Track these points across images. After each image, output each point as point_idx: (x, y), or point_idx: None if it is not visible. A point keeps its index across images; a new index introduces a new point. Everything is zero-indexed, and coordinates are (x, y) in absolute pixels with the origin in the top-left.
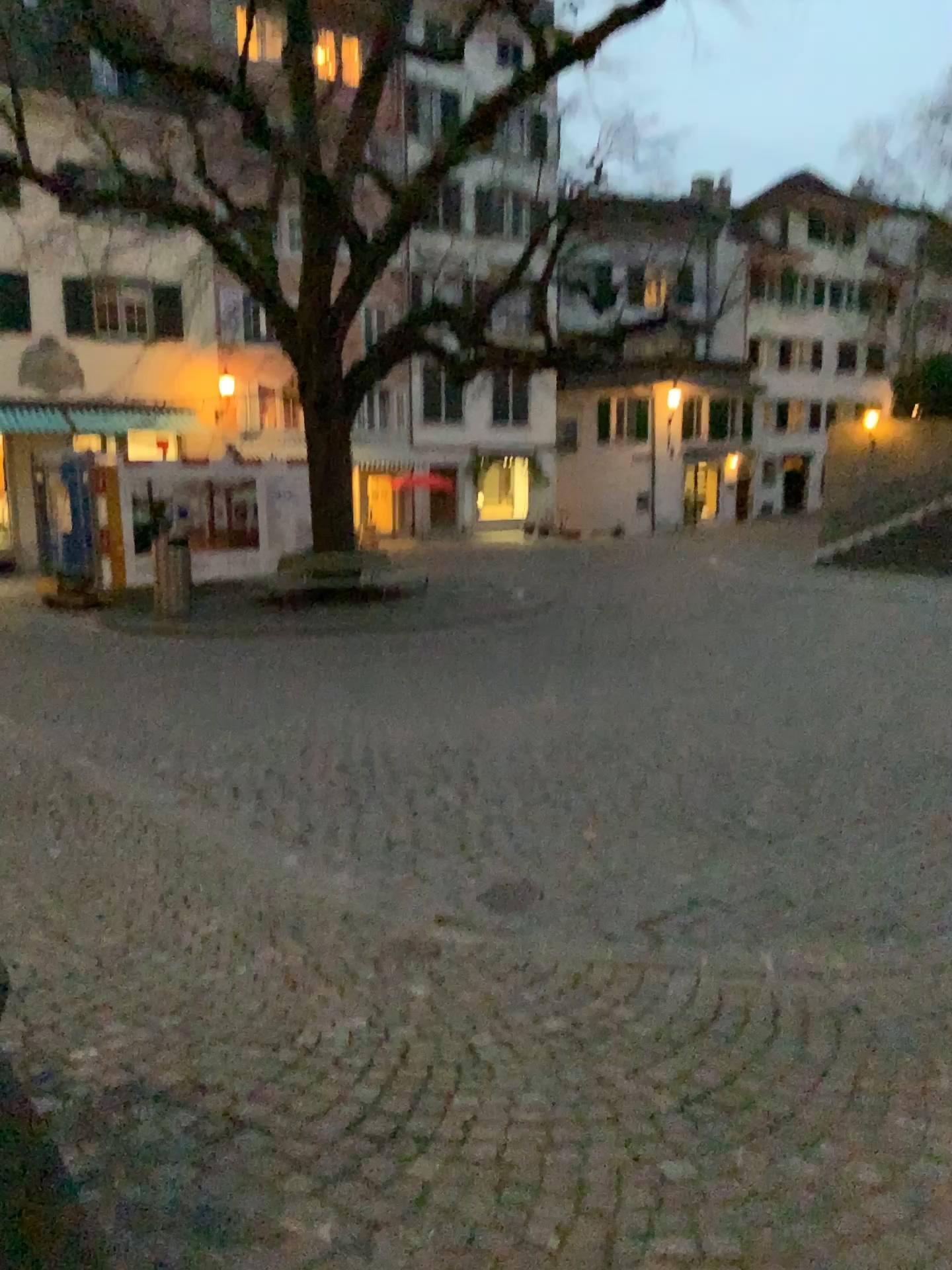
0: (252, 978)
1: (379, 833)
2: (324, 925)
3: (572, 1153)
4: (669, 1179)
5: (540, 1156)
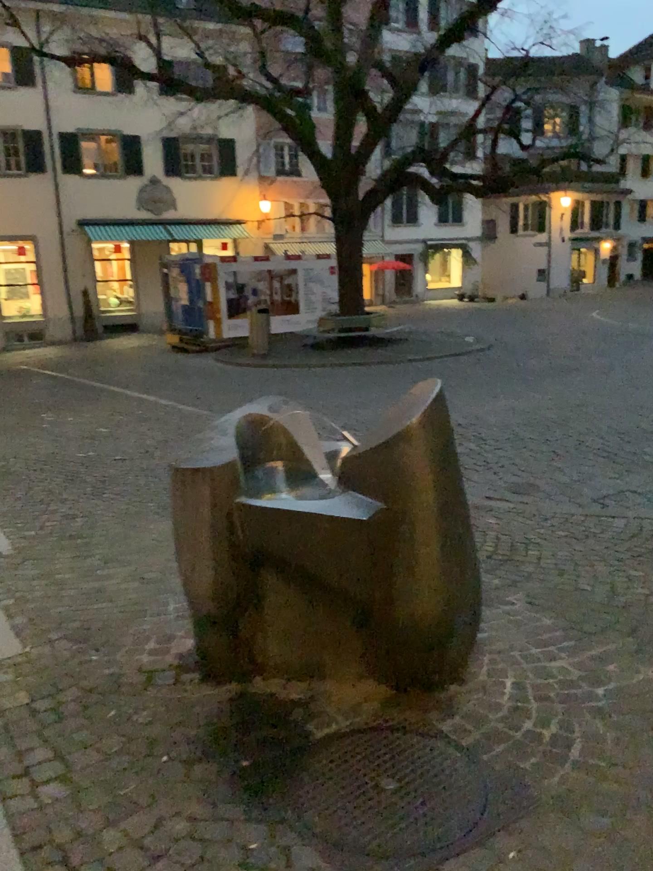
0: None
1: None
2: None
3: (588, 567)
4: (631, 574)
5: (575, 566)
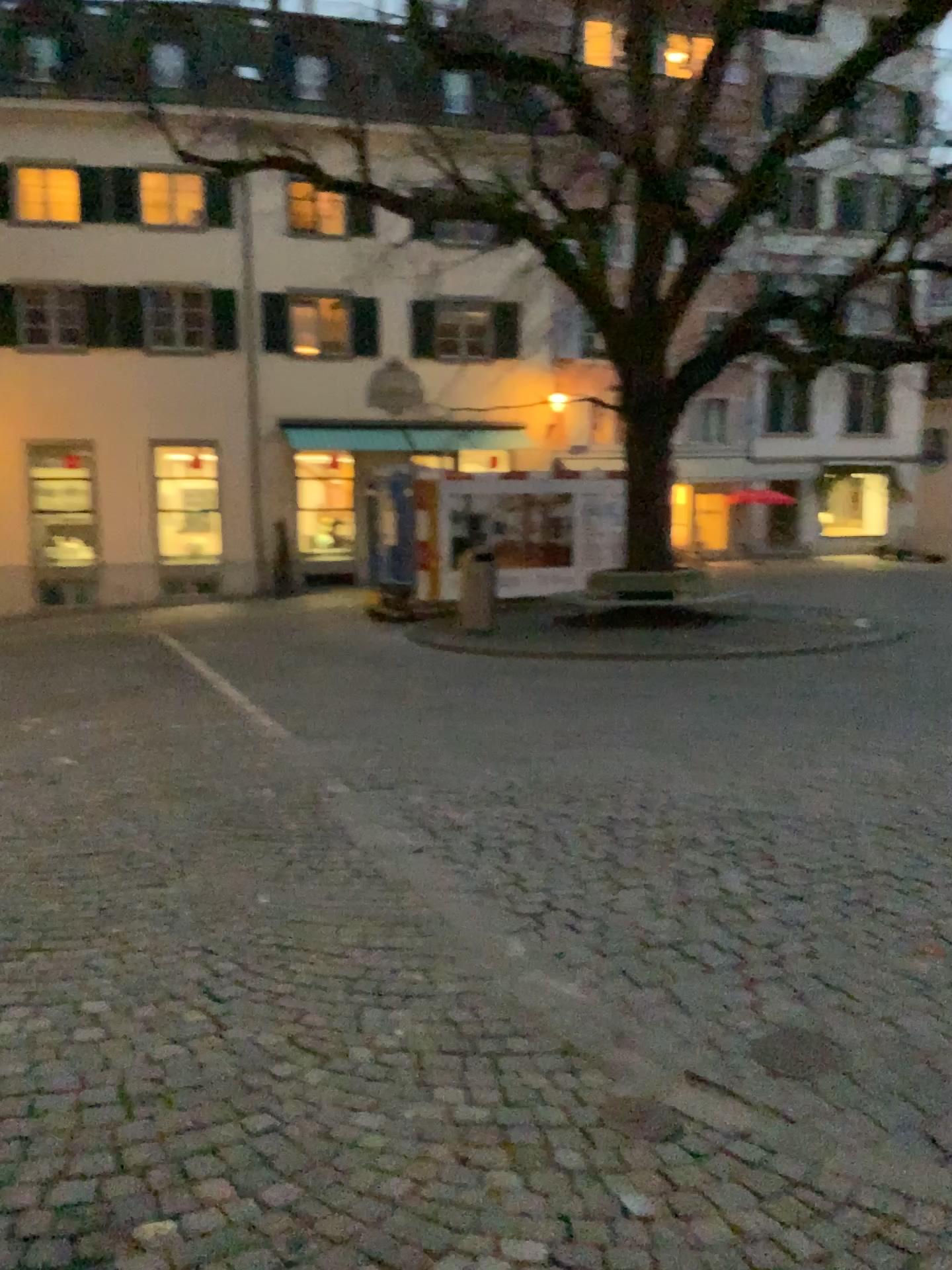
0: (420, 1134)
1: (638, 925)
2: (539, 1056)
3: None
4: None
5: None
